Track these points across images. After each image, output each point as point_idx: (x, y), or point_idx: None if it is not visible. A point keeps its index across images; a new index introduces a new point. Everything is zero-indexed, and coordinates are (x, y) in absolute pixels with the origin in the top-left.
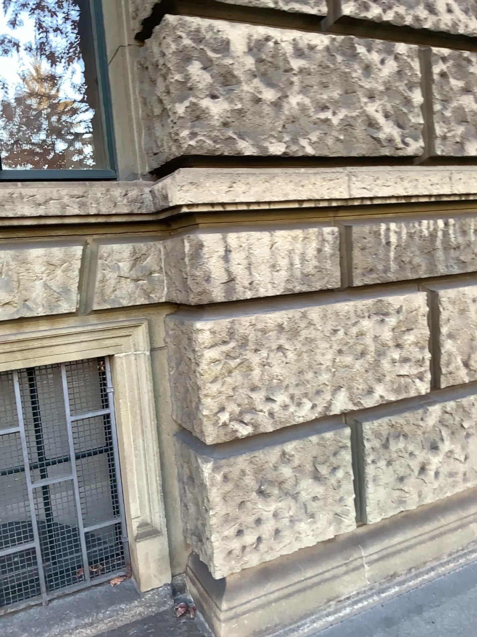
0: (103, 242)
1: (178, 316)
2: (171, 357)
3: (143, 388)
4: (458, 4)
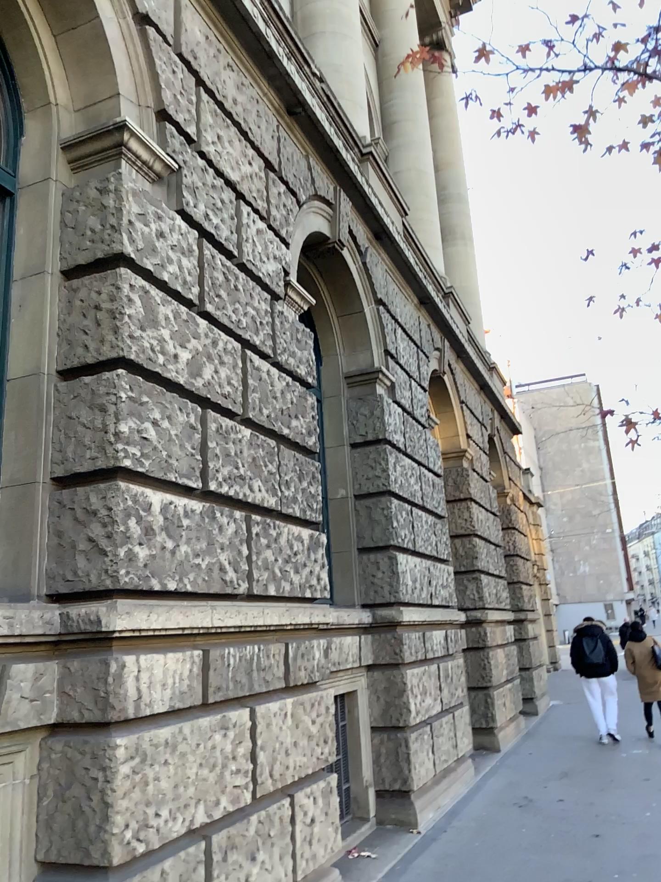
0: (11, 662)
1: (72, 736)
2: (54, 783)
3: (14, 825)
4: (264, 488)
